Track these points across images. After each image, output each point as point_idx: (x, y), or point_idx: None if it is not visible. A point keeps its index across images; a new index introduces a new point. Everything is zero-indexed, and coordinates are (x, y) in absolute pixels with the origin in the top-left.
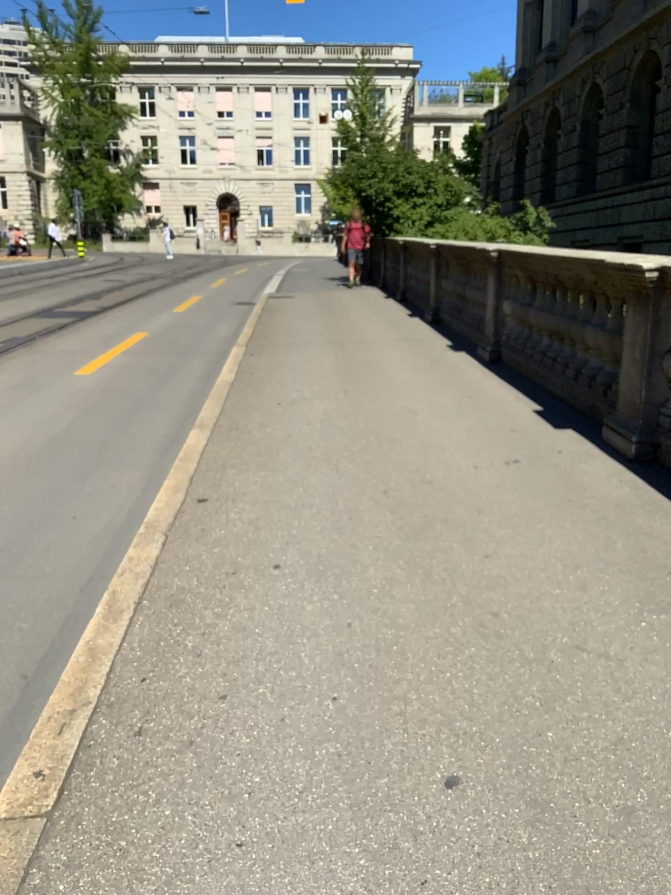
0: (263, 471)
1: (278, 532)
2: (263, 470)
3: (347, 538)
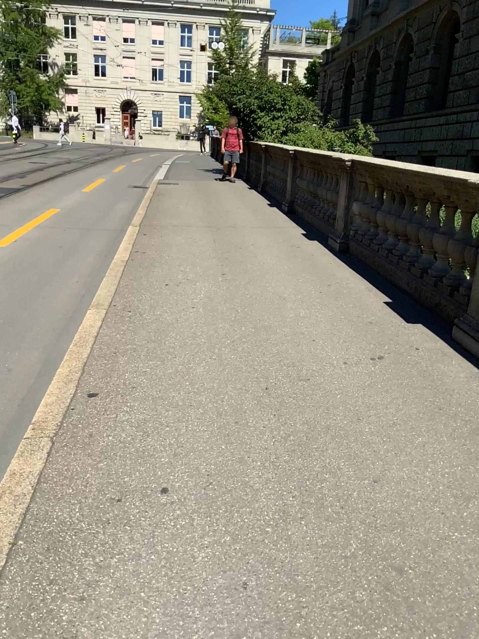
0: (155, 361)
1: (171, 440)
2: (155, 360)
3: (239, 451)
